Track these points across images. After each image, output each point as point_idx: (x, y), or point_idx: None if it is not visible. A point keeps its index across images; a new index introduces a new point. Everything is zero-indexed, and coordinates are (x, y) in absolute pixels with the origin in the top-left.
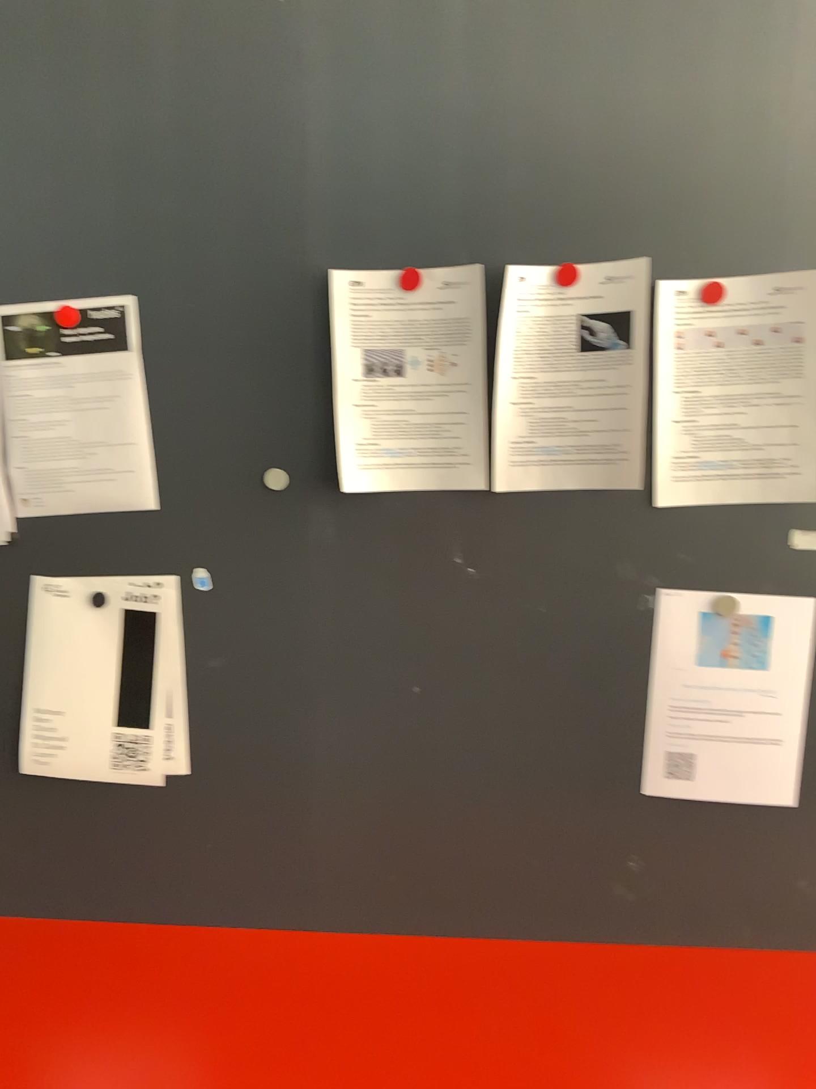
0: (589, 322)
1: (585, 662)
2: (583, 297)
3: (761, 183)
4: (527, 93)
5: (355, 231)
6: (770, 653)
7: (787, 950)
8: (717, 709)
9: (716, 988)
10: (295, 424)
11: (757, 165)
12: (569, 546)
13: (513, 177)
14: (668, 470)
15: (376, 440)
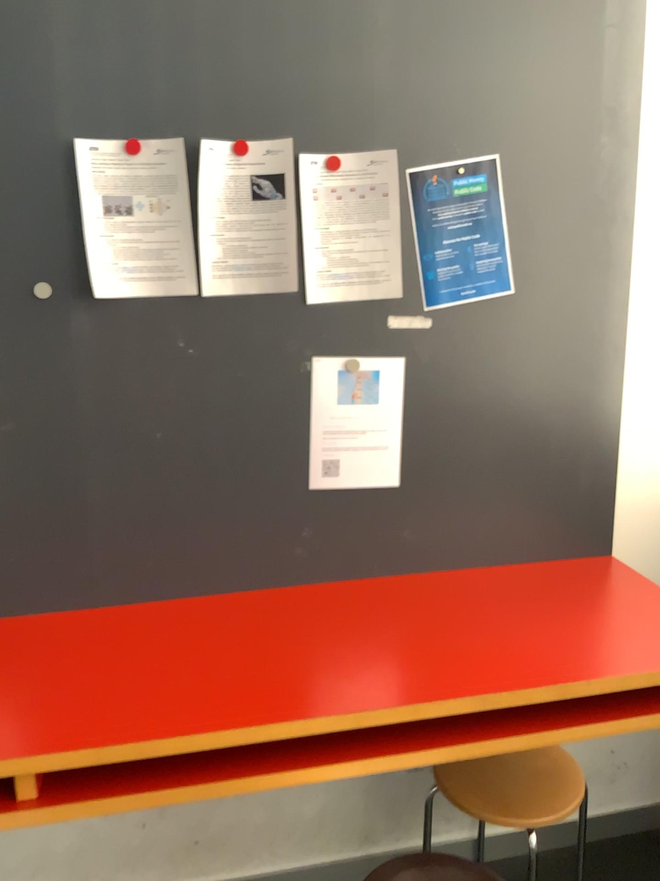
0: (257, 180)
1: (267, 409)
2: (252, 163)
3: (361, 91)
4: (207, 18)
5: (89, 109)
6: (380, 396)
7: (399, 580)
8: (351, 434)
9: (357, 602)
10: (53, 250)
11: (358, 80)
12: (253, 333)
13: (201, 77)
14: (313, 280)
15: (115, 261)
